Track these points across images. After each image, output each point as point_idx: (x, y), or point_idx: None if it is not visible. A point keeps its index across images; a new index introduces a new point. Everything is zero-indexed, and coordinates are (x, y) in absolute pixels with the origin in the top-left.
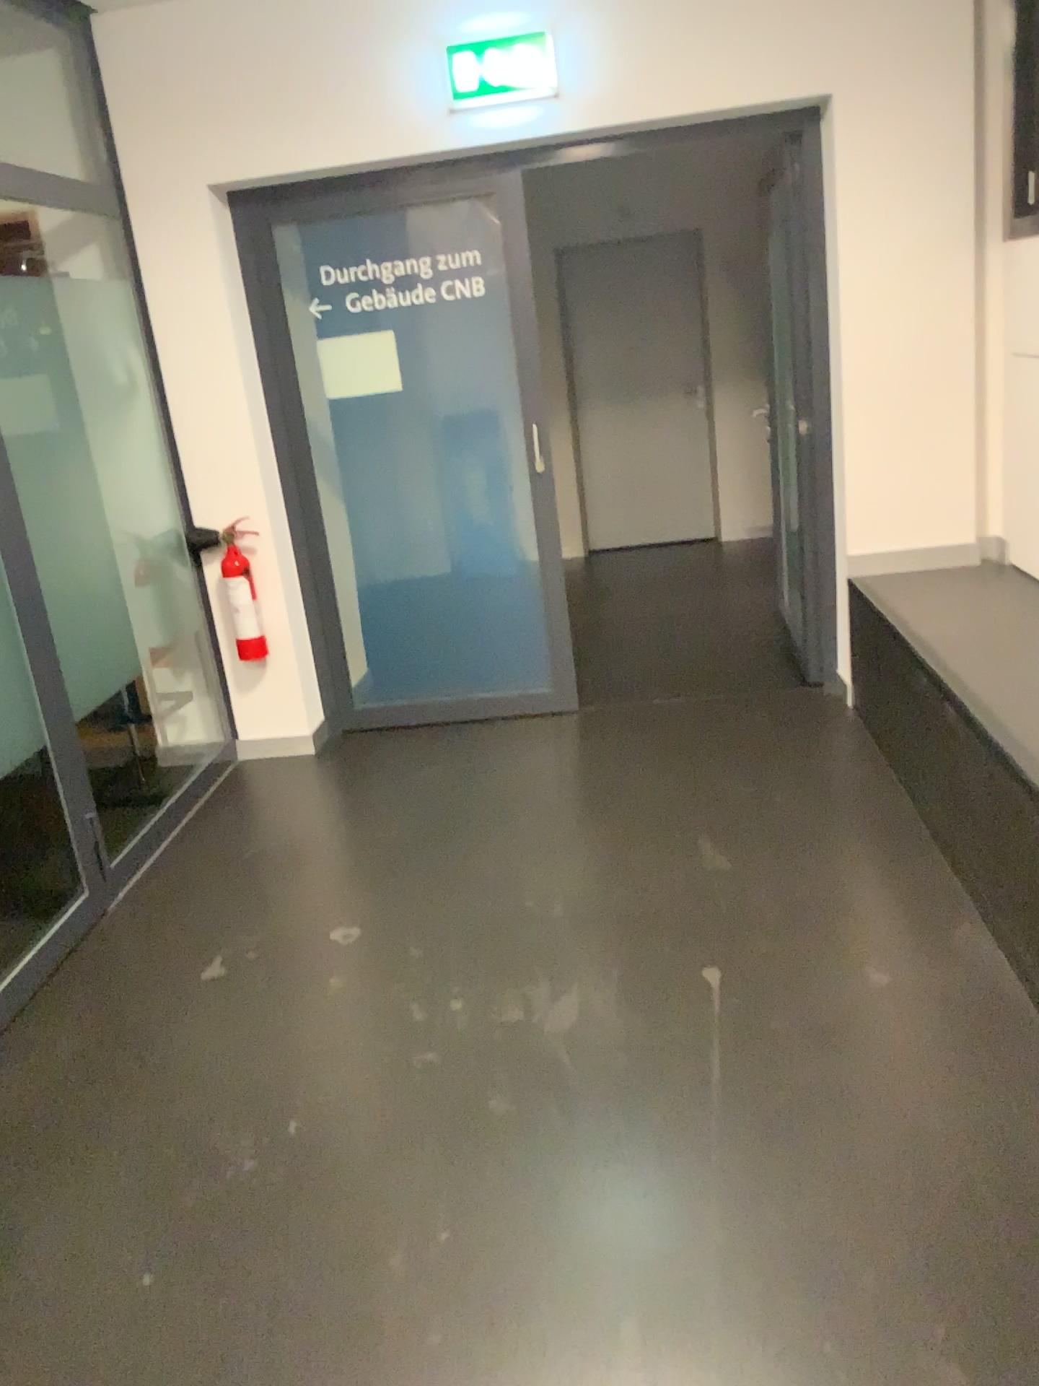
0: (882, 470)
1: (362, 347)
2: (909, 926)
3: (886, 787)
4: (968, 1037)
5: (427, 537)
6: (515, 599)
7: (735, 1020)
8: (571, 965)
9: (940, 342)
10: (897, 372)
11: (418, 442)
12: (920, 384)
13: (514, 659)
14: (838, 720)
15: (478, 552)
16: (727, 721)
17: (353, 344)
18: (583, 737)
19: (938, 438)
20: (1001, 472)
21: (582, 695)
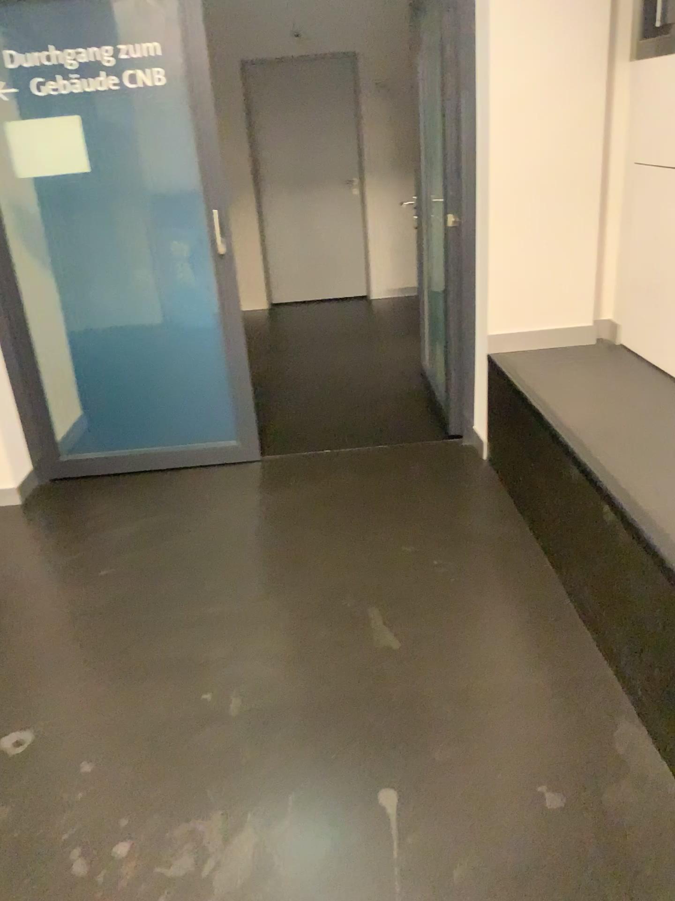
0: (520, 261)
1: (51, 131)
2: (573, 726)
3: (526, 547)
4: (658, 894)
5: (121, 310)
6: (202, 365)
7: (415, 871)
8: (245, 784)
9: (573, 147)
10: (537, 174)
11: (108, 223)
12: (556, 186)
13: (204, 416)
14: (478, 473)
15: (168, 324)
16: (384, 472)
17: (41, 128)
18: (263, 488)
19: (567, 233)
20: (618, 265)
21: (262, 442)
